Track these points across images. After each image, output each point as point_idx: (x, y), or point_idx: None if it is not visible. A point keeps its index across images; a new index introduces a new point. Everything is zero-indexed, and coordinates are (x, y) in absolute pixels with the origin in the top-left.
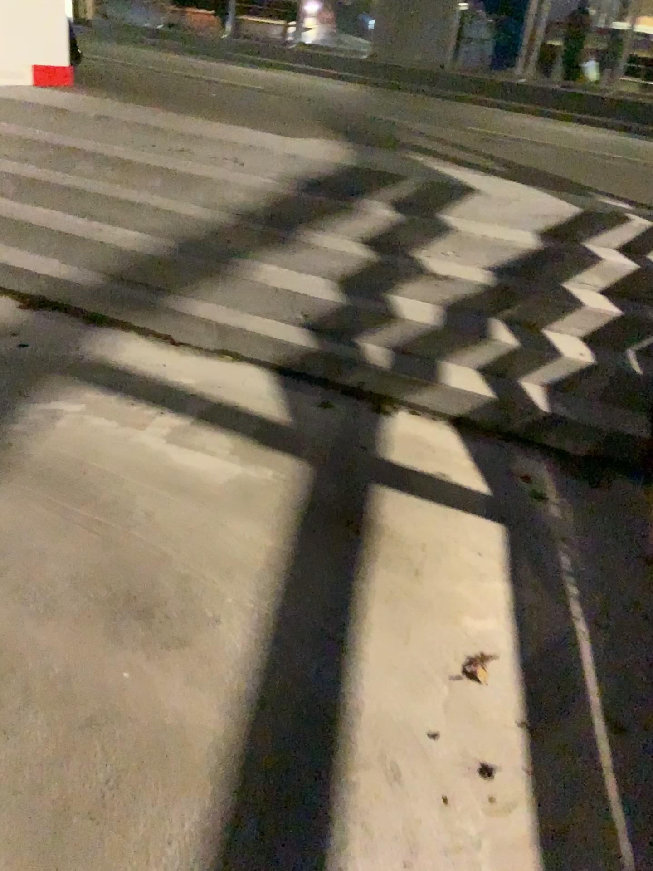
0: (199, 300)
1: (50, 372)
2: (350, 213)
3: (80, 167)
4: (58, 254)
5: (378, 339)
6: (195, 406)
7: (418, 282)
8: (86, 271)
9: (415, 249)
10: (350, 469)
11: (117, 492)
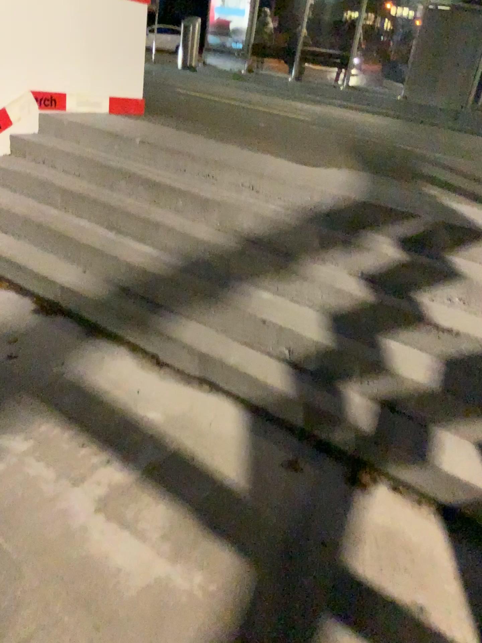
0: (189, 321)
1: (23, 388)
2: (352, 245)
3: (117, 183)
4: (79, 261)
5: (363, 389)
6: (148, 452)
7: (416, 328)
8: (97, 280)
9: (416, 289)
10: (299, 580)
11: (1, 592)
